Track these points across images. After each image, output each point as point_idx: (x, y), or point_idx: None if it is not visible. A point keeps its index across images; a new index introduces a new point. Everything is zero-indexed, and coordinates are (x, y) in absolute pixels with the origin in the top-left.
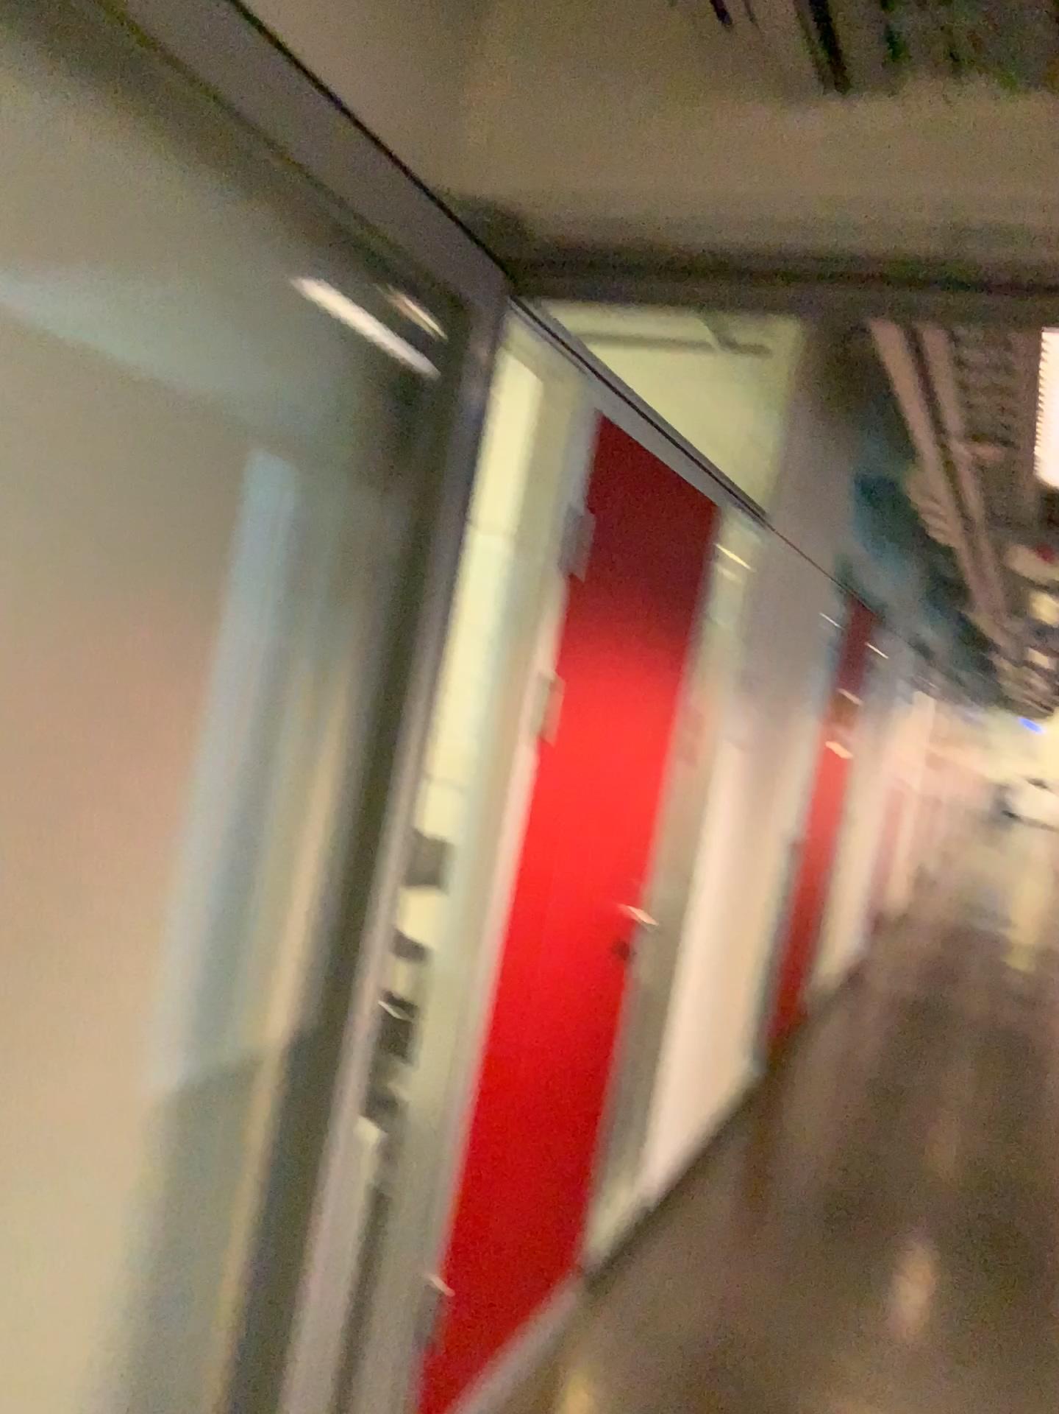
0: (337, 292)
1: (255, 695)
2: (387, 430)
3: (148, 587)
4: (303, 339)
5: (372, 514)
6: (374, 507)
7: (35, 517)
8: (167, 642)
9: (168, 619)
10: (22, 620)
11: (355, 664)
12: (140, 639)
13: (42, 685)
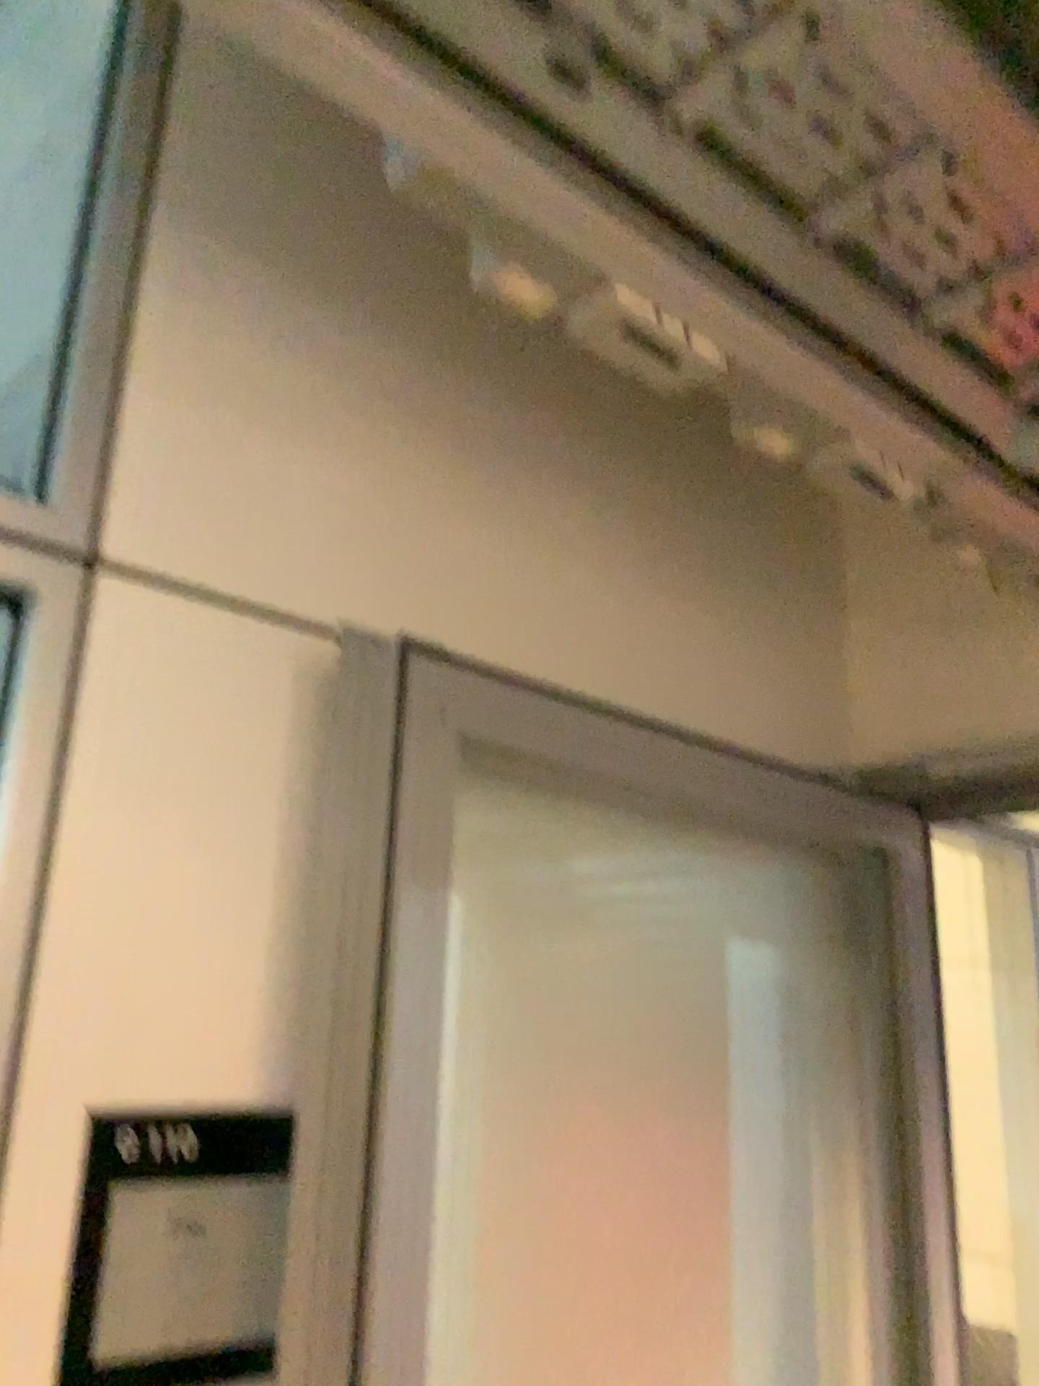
0: (762, 863)
1: (765, 1244)
2: (832, 962)
3: (654, 1170)
4: (742, 908)
5: (837, 1044)
6: (836, 1036)
7: (558, 1133)
8: (678, 1217)
9: (676, 1195)
10: (560, 1226)
11: (853, 1196)
12: (655, 1220)
13: (583, 1282)
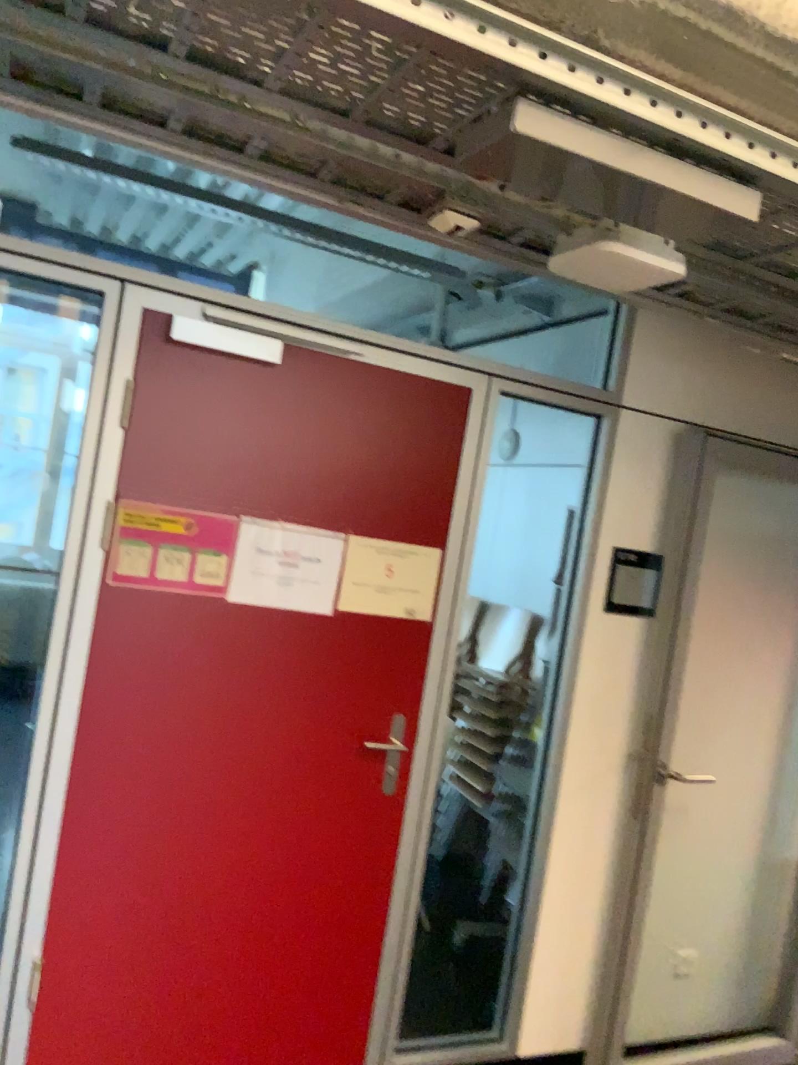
0: None
1: None
2: None
3: (762, 595)
4: None
5: None
6: None
7: (731, 578)
8: (768, 612)
9: (768, 605)
10: (728, 604)
11: None
12: (760, 610)
13: (733, 622)
